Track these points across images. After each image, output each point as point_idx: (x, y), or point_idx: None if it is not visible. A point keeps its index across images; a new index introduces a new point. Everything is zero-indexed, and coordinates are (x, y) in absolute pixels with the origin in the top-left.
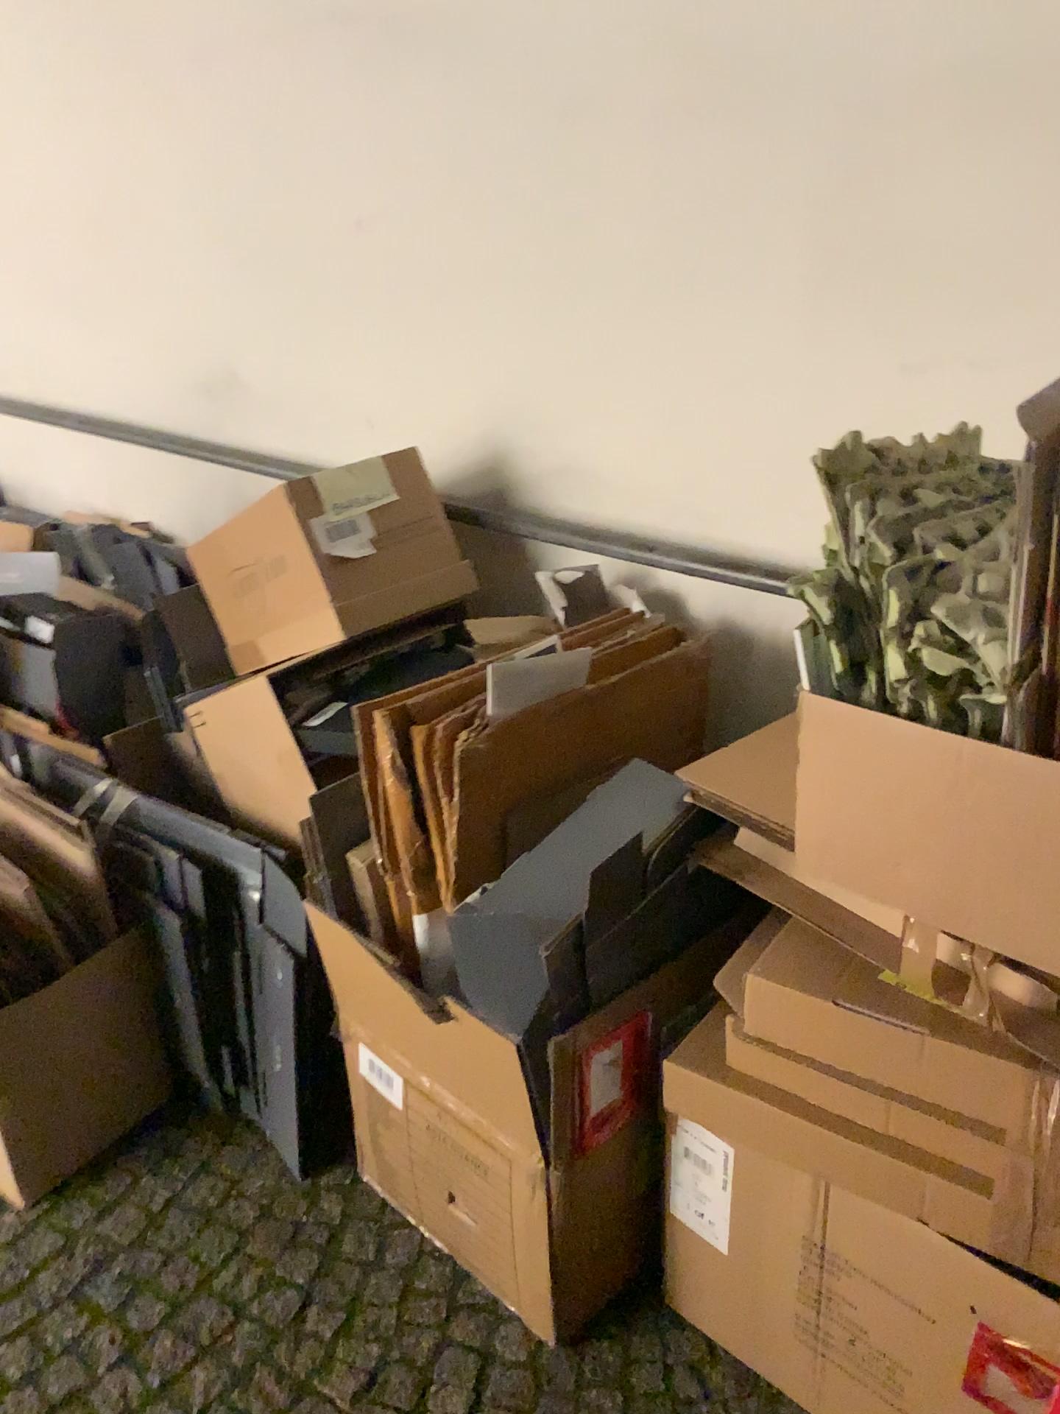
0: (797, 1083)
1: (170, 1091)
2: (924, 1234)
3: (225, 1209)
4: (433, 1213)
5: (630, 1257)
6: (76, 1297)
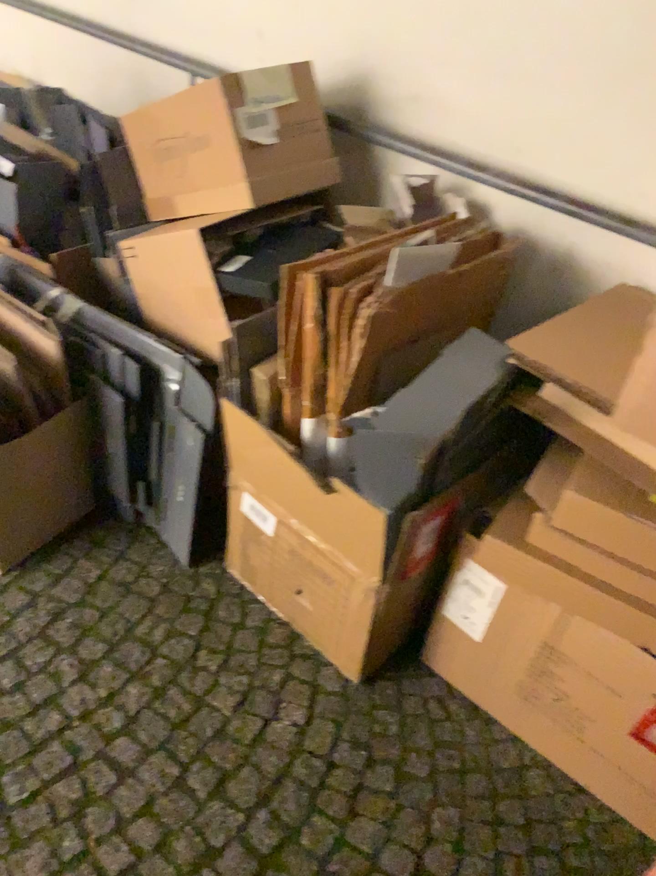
0: (578, 559)
1: (98, 504)
2: (635, 652)
3: (138, 583)
4: (280, 598)
5: (404, 633)
6: (43, 632)
